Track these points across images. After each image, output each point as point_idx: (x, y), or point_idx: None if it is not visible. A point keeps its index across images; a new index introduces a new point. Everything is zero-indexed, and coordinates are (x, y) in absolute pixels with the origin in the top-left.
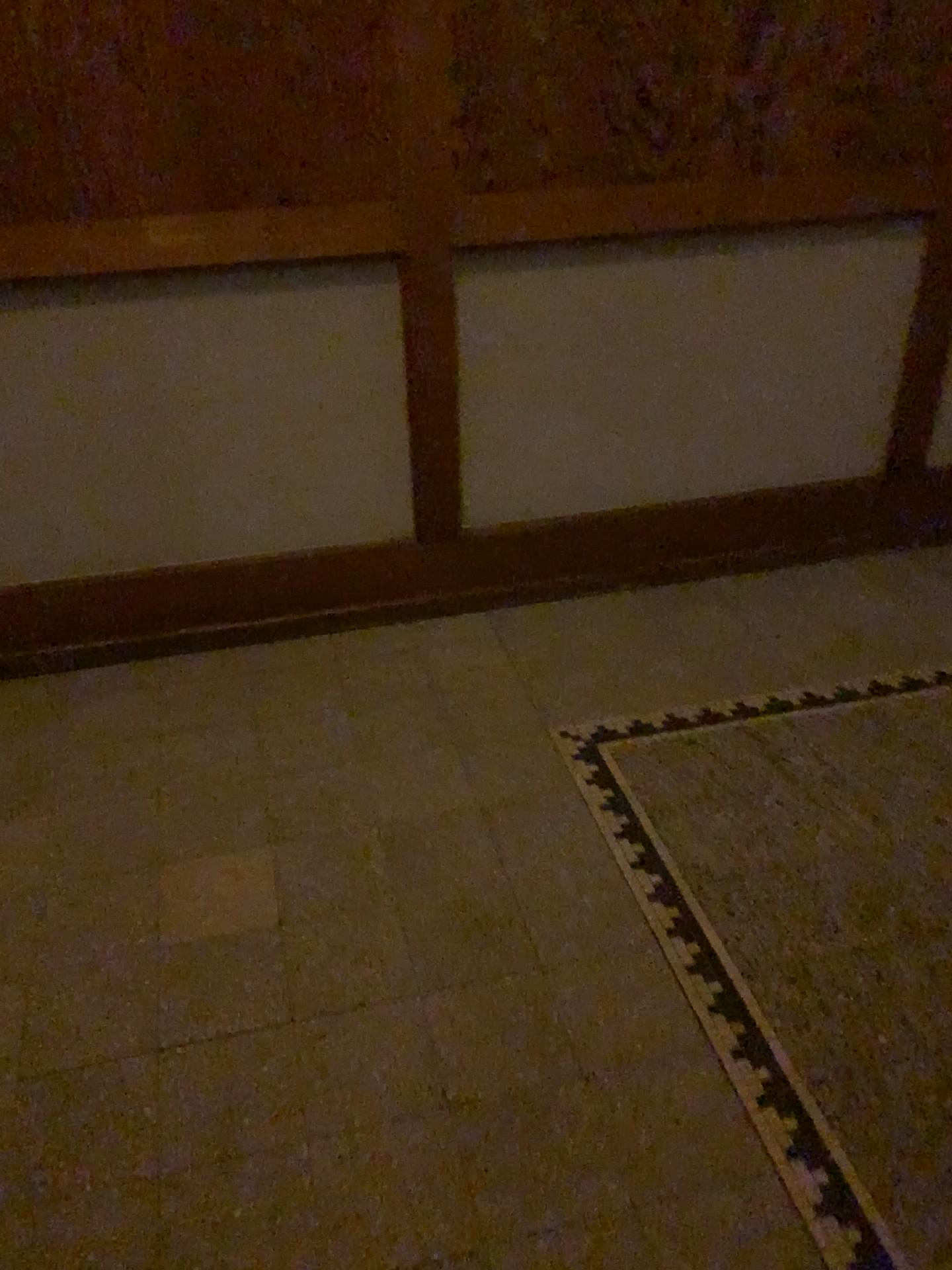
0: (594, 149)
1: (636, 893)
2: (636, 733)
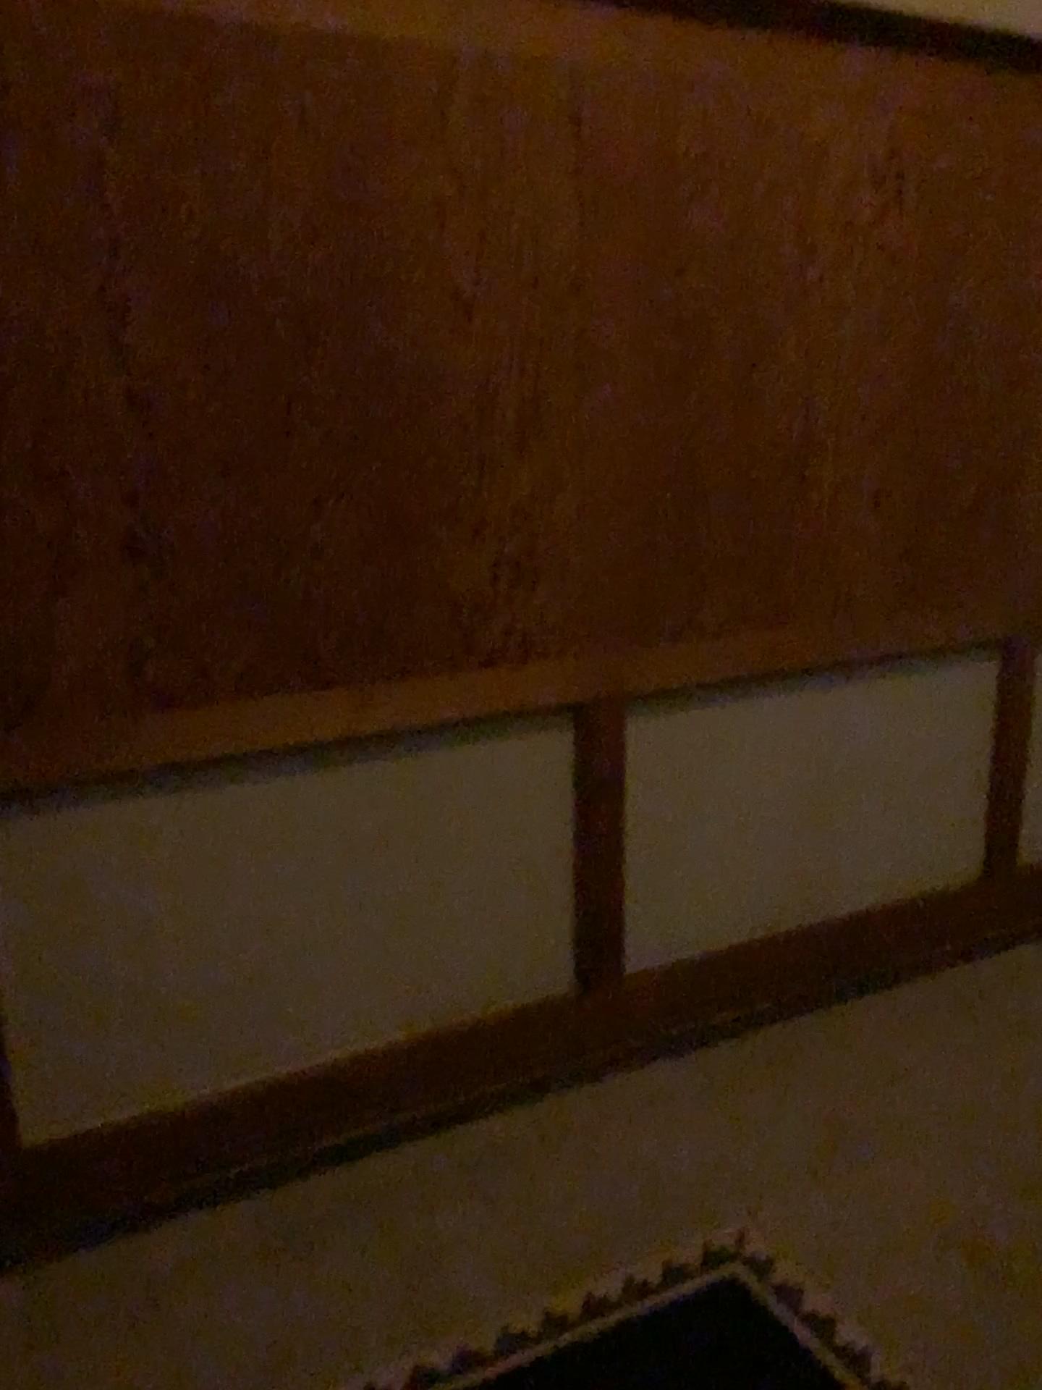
0: None
1: None
2: None
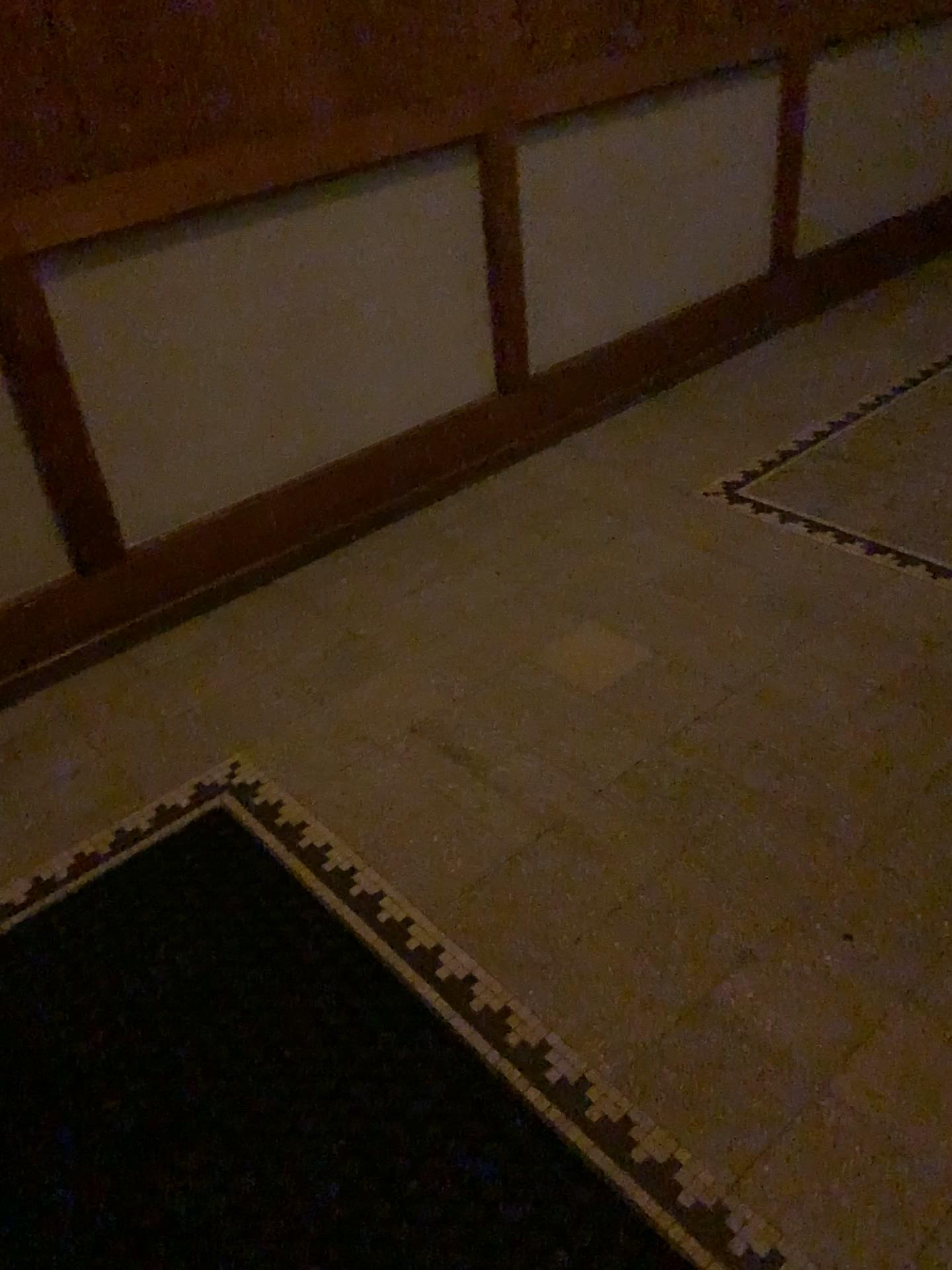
0: (597, 31)
1: (850, 556)
2: (745, 479)
